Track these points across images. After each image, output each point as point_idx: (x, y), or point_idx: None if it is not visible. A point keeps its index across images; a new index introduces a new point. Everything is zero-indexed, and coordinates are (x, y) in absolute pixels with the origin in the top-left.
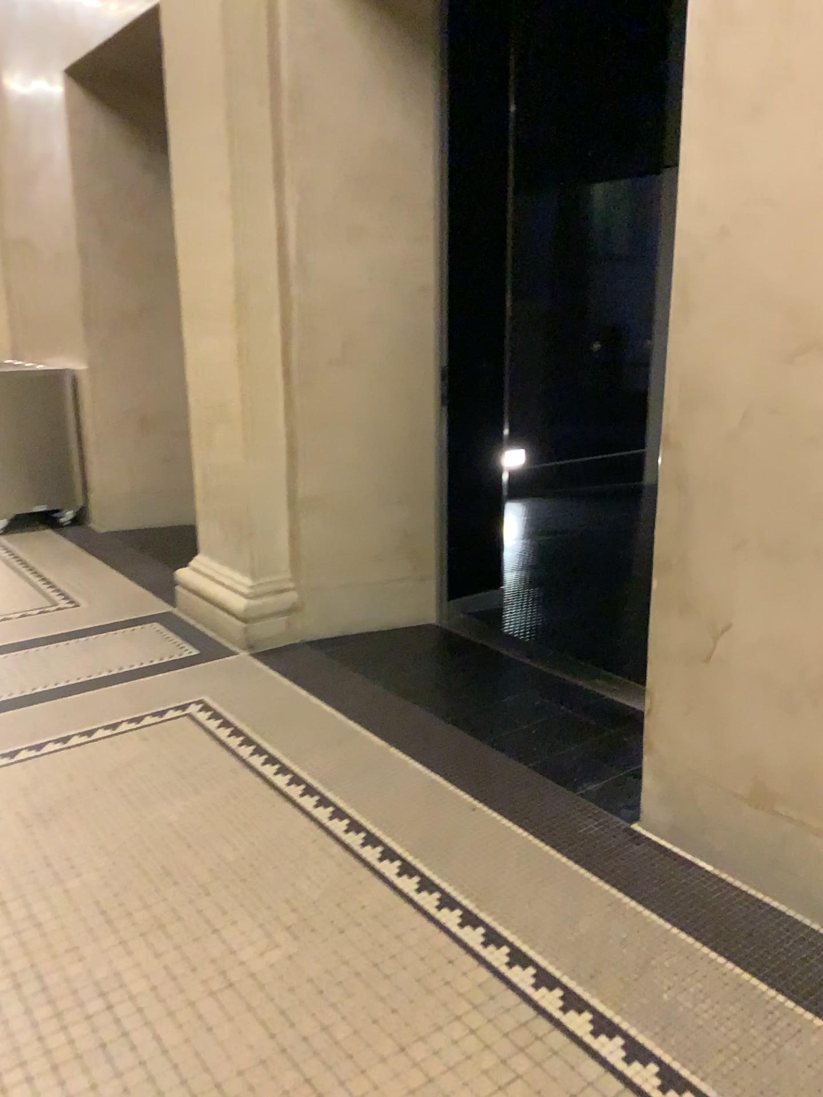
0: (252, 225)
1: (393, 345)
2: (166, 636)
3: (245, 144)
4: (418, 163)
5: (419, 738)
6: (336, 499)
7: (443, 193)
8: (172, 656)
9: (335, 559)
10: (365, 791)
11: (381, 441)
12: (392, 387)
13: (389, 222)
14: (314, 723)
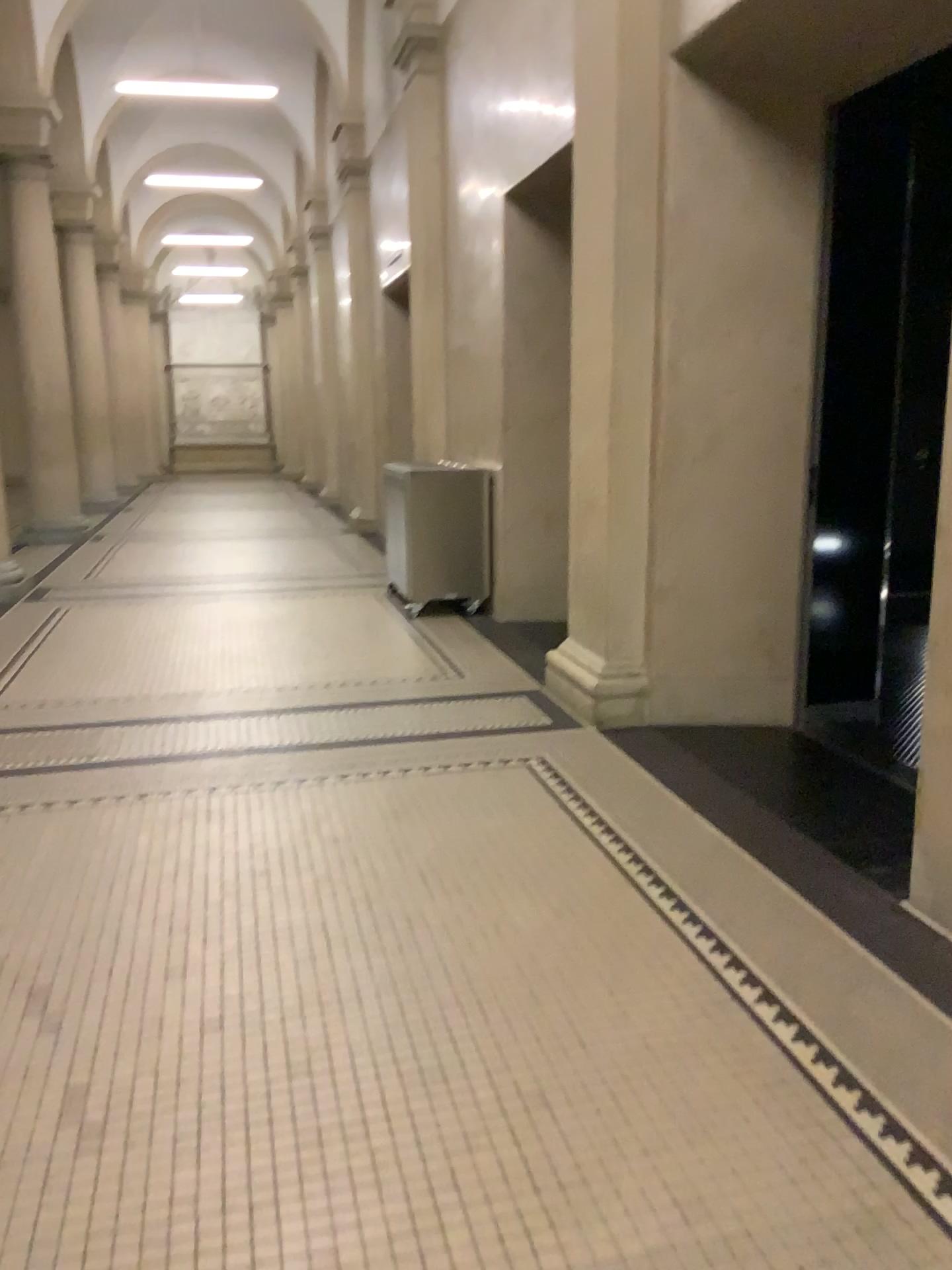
0: (625, 332)
1: (756, 444)
2: (521, 709)
3: (624, 258)
4: (794, 266)
5: (720, 814)
6: (688, 592)
7: (819, 294)
8: (521, 725)
9: (684, 651)
10: (649, 843)
11: (739, 538)
12: (752, 485)
13: (759, 324)
14: (627, 790)
